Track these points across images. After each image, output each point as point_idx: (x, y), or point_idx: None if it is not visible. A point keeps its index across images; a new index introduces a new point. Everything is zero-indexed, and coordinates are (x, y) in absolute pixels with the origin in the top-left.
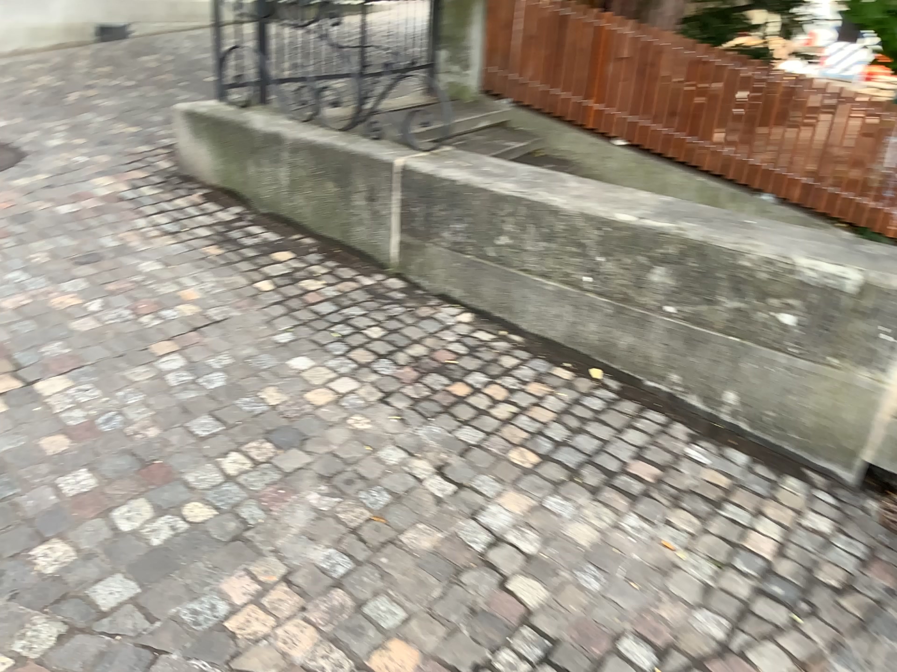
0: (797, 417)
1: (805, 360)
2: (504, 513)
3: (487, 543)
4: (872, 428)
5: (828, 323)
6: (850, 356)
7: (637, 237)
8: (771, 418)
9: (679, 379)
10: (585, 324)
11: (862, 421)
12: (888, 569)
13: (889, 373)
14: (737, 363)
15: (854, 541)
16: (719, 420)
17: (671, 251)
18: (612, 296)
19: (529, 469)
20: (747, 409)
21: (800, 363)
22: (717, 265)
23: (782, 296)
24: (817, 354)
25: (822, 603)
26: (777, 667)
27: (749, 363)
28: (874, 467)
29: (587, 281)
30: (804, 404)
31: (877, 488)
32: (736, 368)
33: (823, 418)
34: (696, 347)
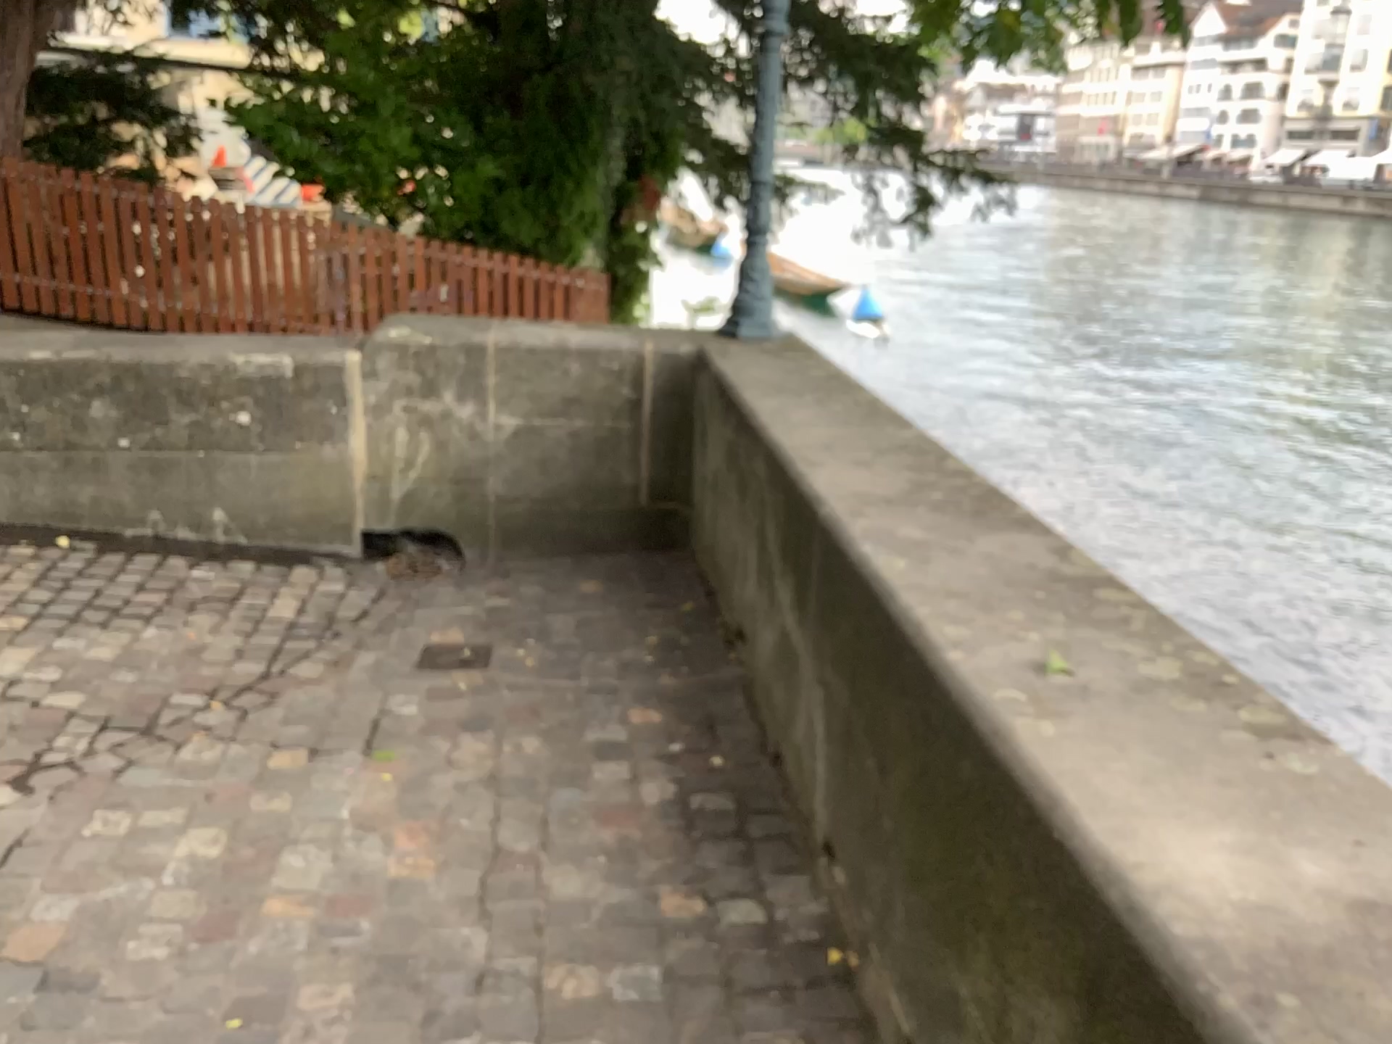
0: (290, 509)
1: (276, 451)
2: (14, 663)
3: (7, 685)
4: (355, 496)
5: (284, 410)
6: (312, 435)
7: (63, 373)
8: (267, 519)
9: (164, 514)
10: (33, 488)
11: (345, 492)
12: (397, 596)
13: (350, 441)
14: (216, 477)
15: (367, 587)
16: (219, 541)
17: (107, 380)
18: (55, 446)
19: (25, 628)
20: (242, 519)
21: (273, 455)
22: (161, 381)
23: (234, 396)
24: (285, 442)
25: (346, 628)
26: (316, 668)
27: (227, 471)
28: (370, 533)
29: (18, 438)
30: (290, 494)
31: (379, 550)
32: (217, 481)
33: (312, 502)
34: (169, 474)
